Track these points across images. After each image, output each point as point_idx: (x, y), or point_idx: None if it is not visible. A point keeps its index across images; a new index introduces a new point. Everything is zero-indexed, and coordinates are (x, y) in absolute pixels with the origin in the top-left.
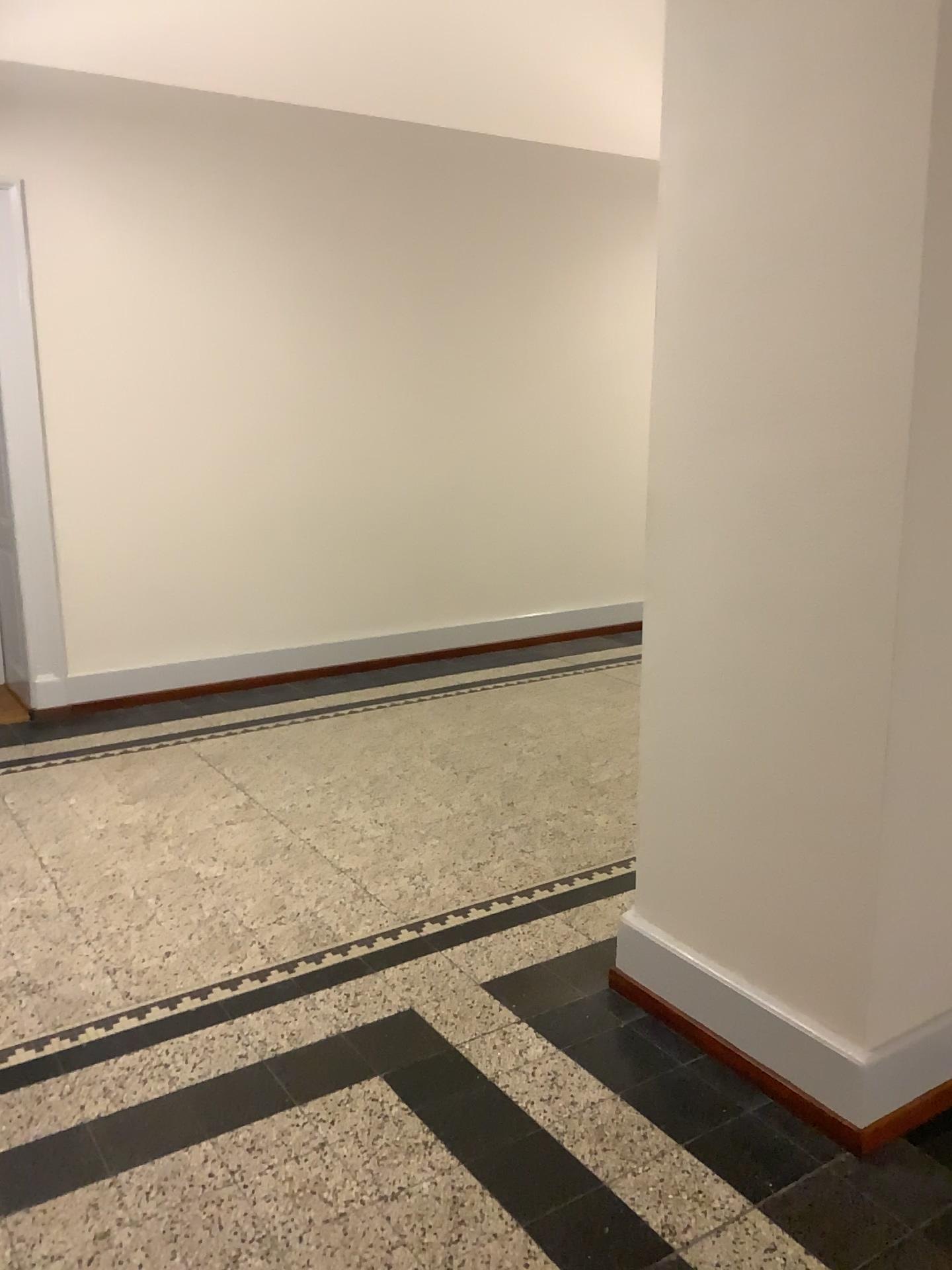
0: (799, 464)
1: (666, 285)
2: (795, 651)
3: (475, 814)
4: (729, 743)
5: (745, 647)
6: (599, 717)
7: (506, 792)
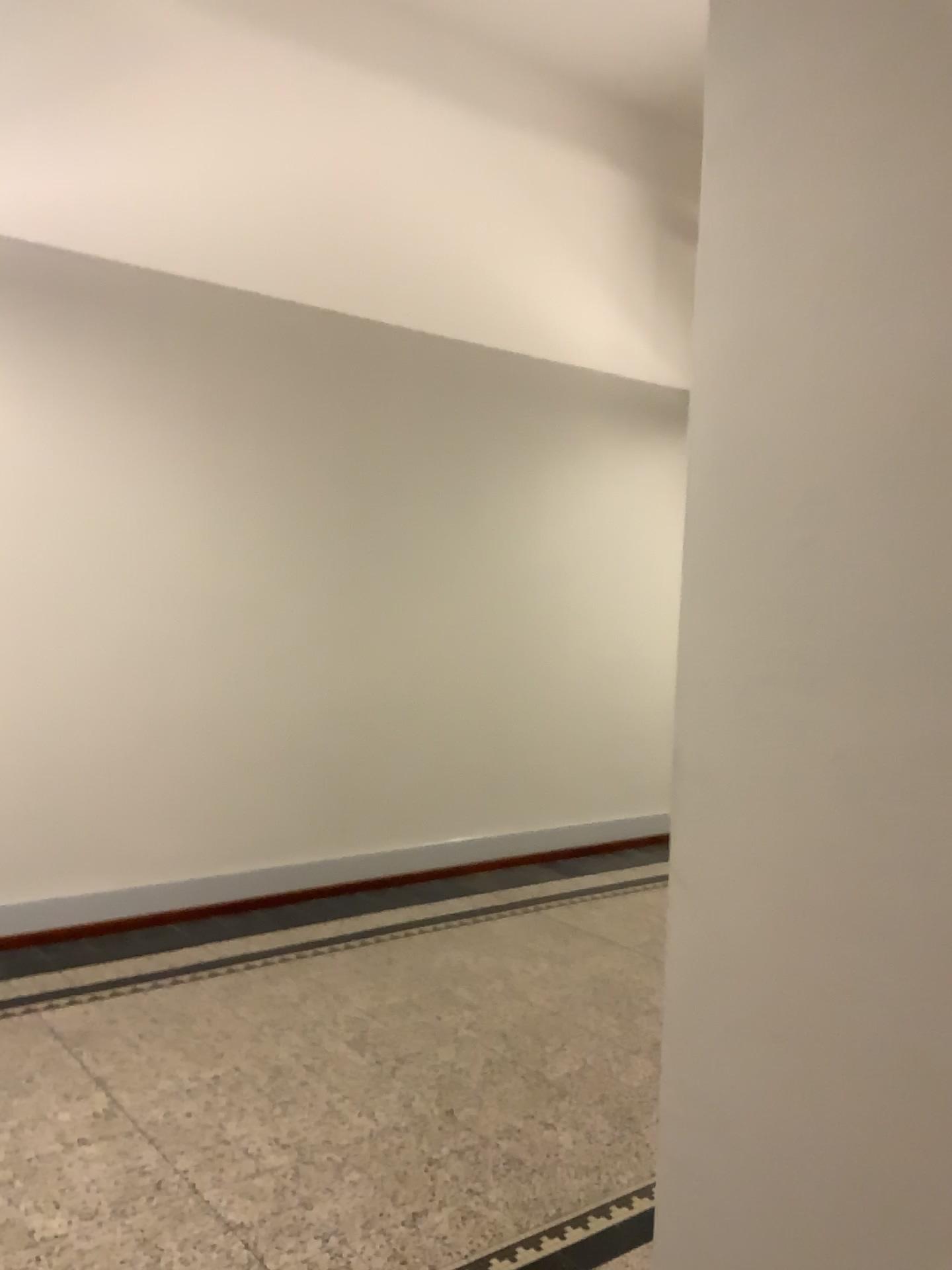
0: (903, 737)
1: (702, 494)
2: (900, 994)
3: (403, 1126)
4: (795, 1111)
5: (819, 978)
6: (543, 977)
7: (440, 1089)
